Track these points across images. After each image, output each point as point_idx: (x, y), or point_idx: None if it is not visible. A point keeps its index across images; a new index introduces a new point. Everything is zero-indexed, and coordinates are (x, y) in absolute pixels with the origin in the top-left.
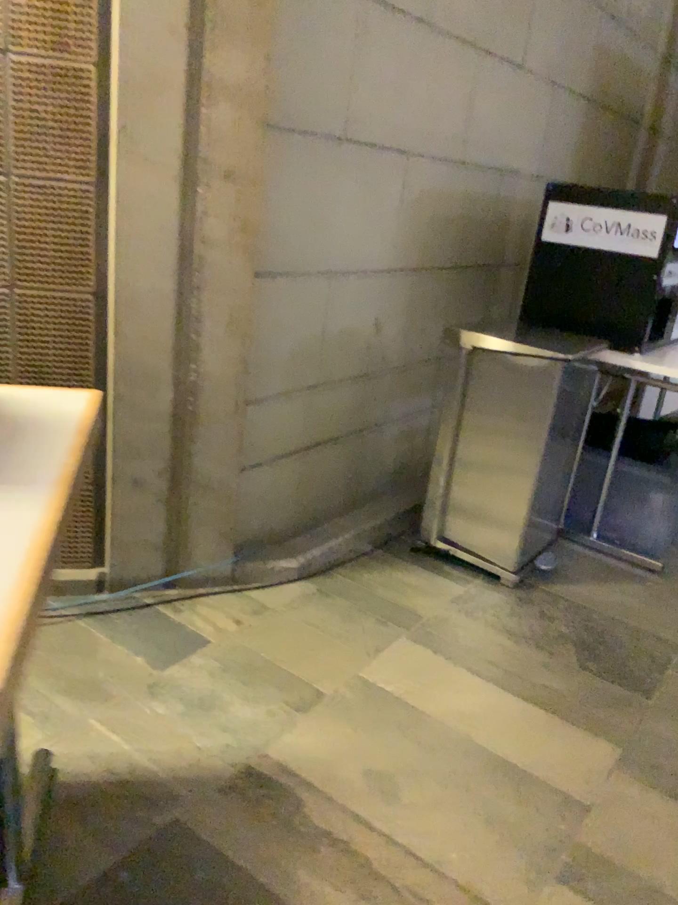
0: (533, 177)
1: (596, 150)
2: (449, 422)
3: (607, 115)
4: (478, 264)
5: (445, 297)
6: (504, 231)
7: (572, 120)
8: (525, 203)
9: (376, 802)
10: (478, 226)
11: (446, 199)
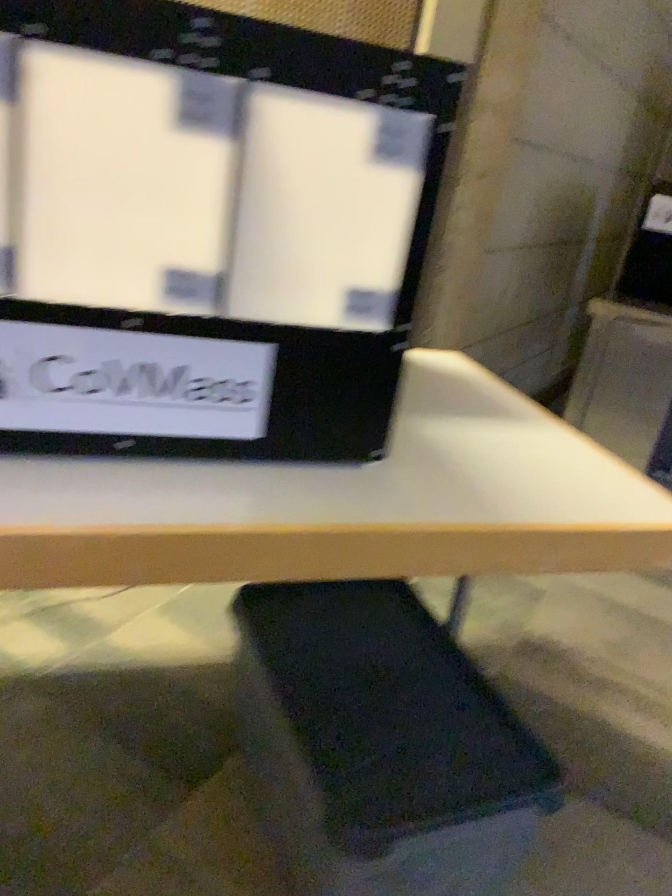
0: (596, 168)
1: (632, 143)
2: (580, 379)
3: (641, 112)
4: (556, 243)
5: (535, 272)
6: (574, 214)
7: (623, 117)
8: (589, 190)
9: (619, 656)
10: (561, 211)
11: (550, 189)
